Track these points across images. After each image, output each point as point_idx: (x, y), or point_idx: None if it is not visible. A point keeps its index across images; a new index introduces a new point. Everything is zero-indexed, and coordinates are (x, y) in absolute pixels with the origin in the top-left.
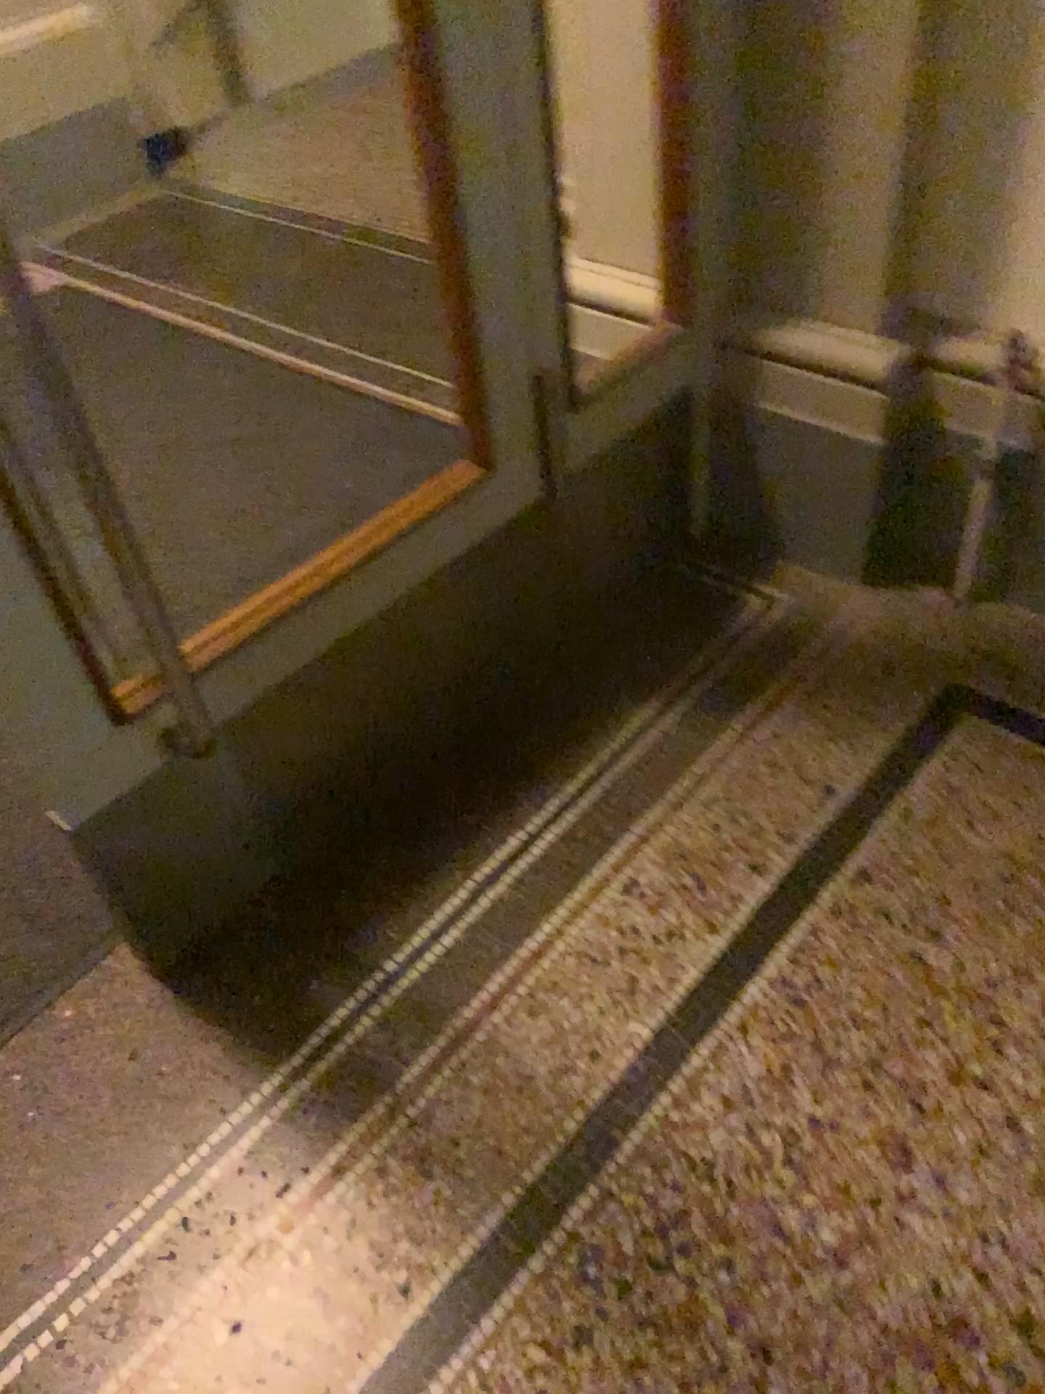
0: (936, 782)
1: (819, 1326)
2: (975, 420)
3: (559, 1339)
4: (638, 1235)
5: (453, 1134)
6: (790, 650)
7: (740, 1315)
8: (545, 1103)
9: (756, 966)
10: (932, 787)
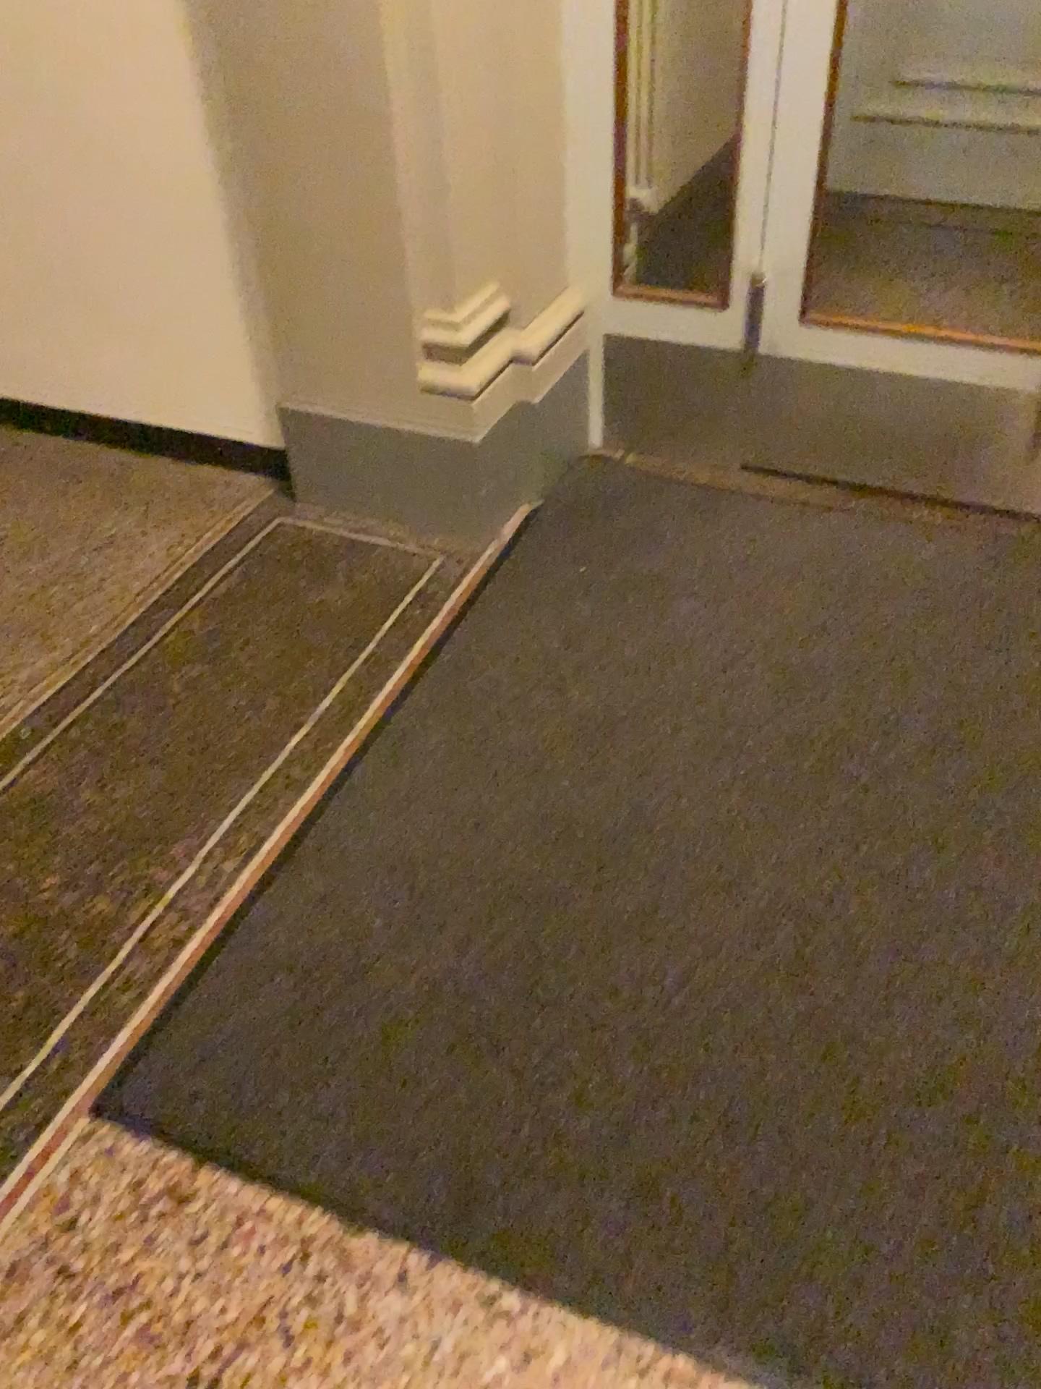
0: None
1: None
2: None
3: None
4: None
5: None
6: None
7: None
8: None
9: None
10: None
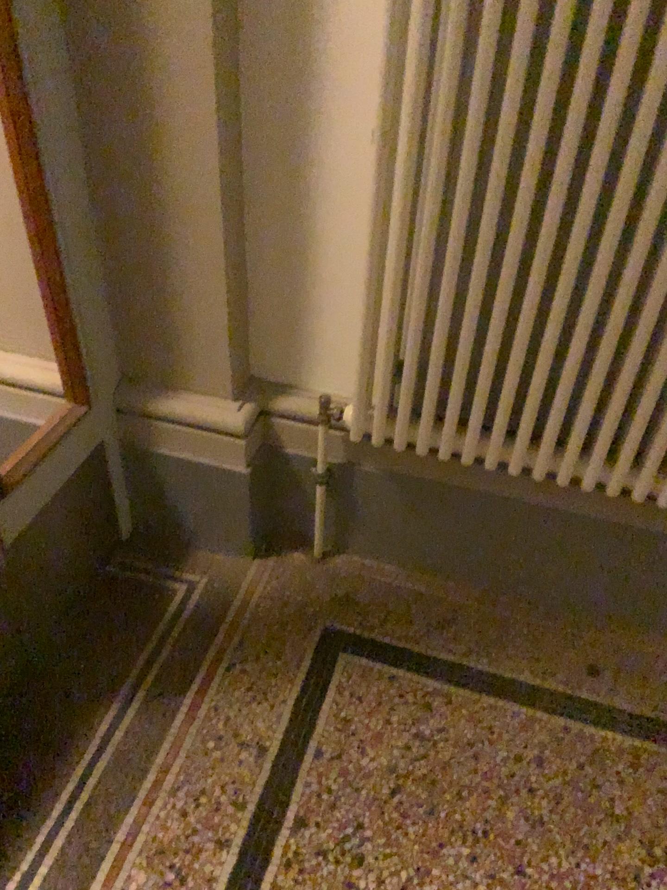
0: (335, 717)
1: None
2: (310, 445)
3: None
4: None
5: None
6: (212, 625)
7: None
8: None
9: None
10: (333, 723)
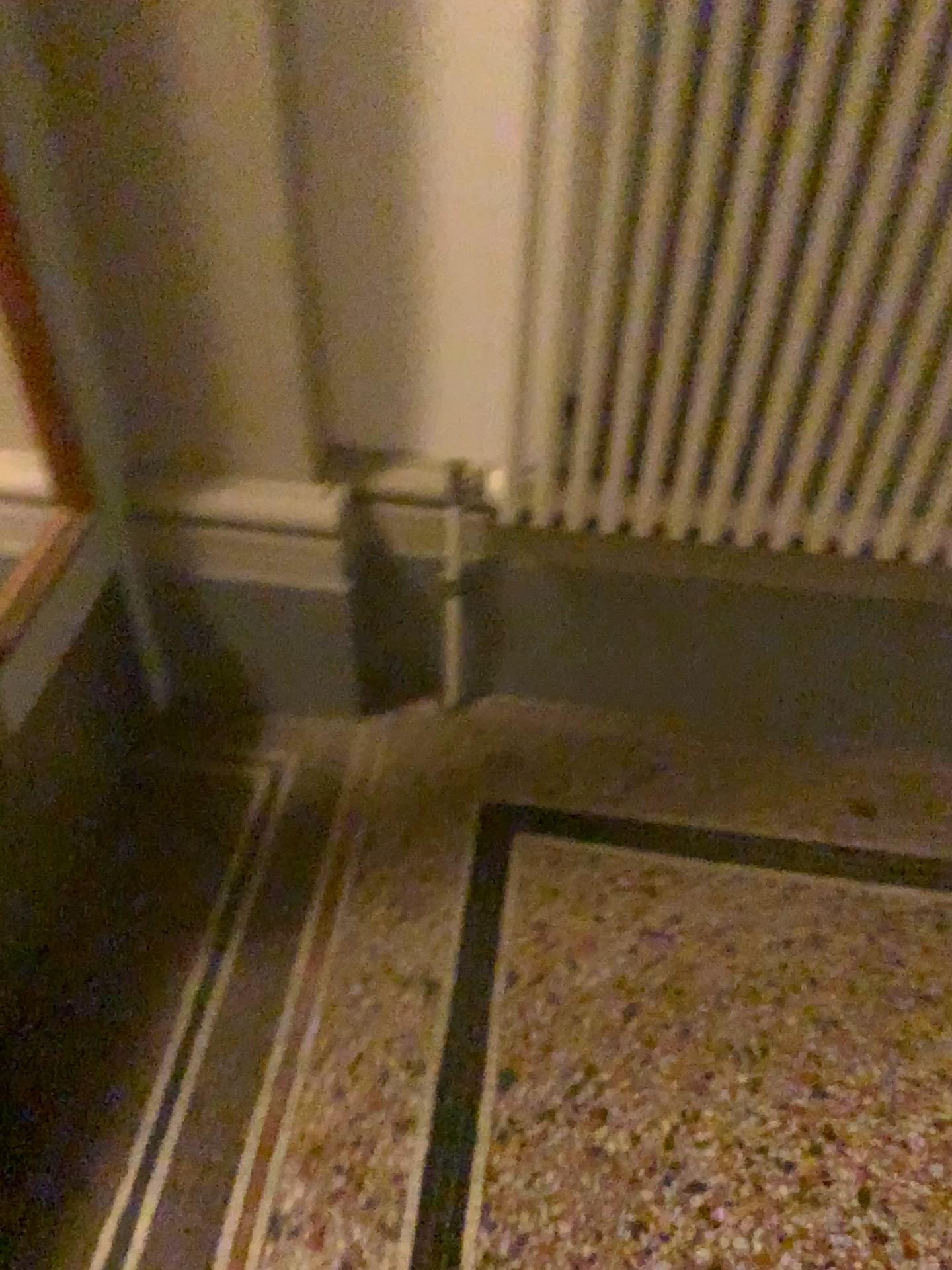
0: (525, 924)
1: None
2: (432, 540)
3: None
4: None
5: None
6: (321, 822)
7: None
8: None
9: (453, 1254)
10: (524, 933)
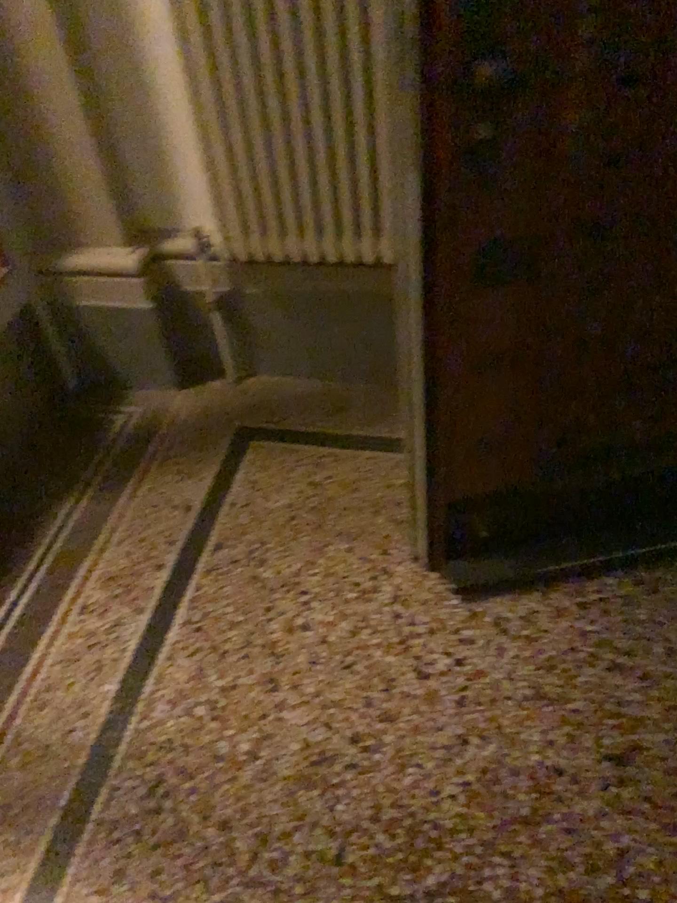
0: (244, 483)
1: (254, 799)
2: (202, 280)
3: (107, 887)
4: (140, 803)
5: (7, 803)
6: (146, 438)
7: (209, 817)
8: (62, 757)
9: (171, 622)
10: (243, 486)
